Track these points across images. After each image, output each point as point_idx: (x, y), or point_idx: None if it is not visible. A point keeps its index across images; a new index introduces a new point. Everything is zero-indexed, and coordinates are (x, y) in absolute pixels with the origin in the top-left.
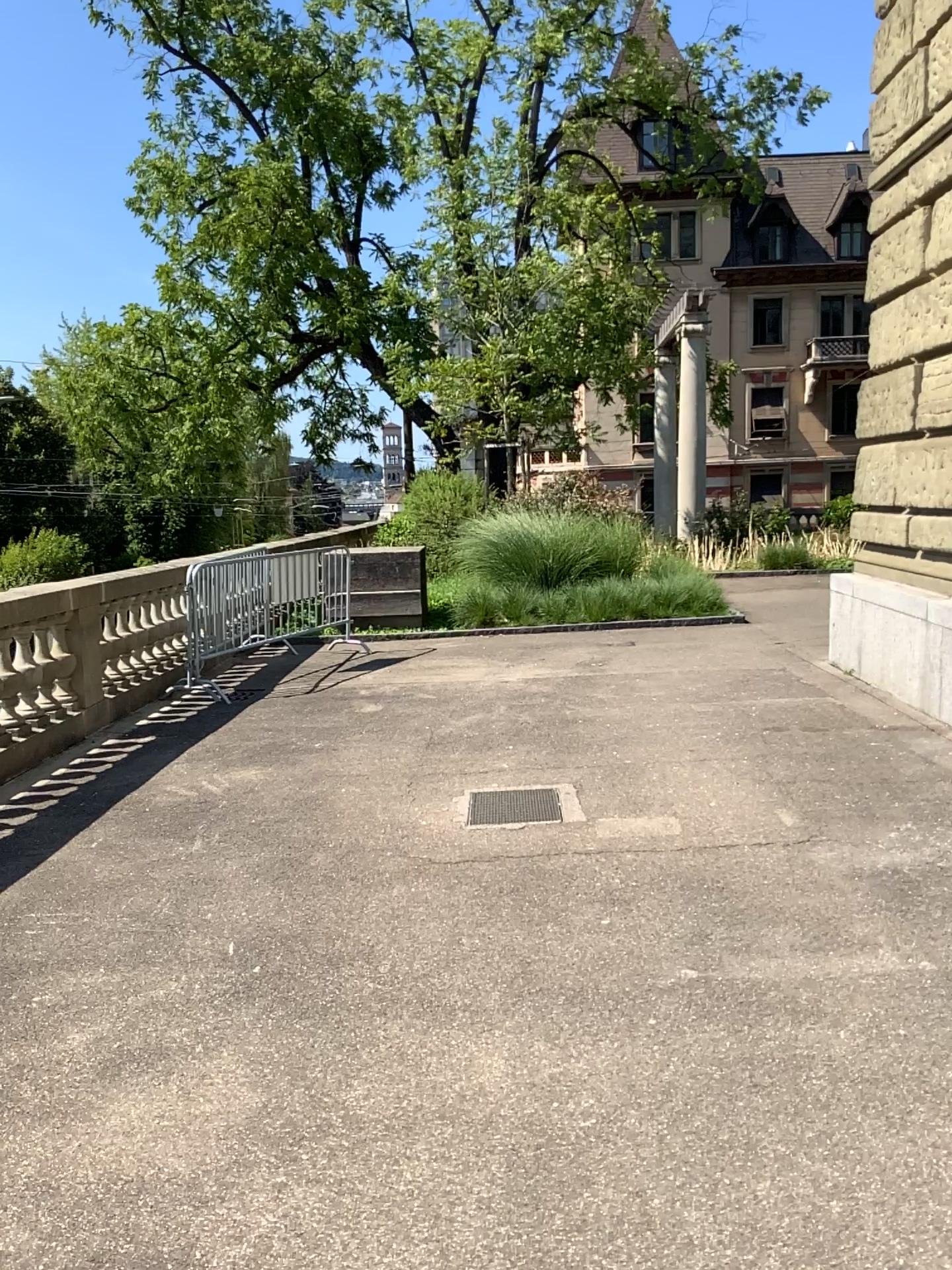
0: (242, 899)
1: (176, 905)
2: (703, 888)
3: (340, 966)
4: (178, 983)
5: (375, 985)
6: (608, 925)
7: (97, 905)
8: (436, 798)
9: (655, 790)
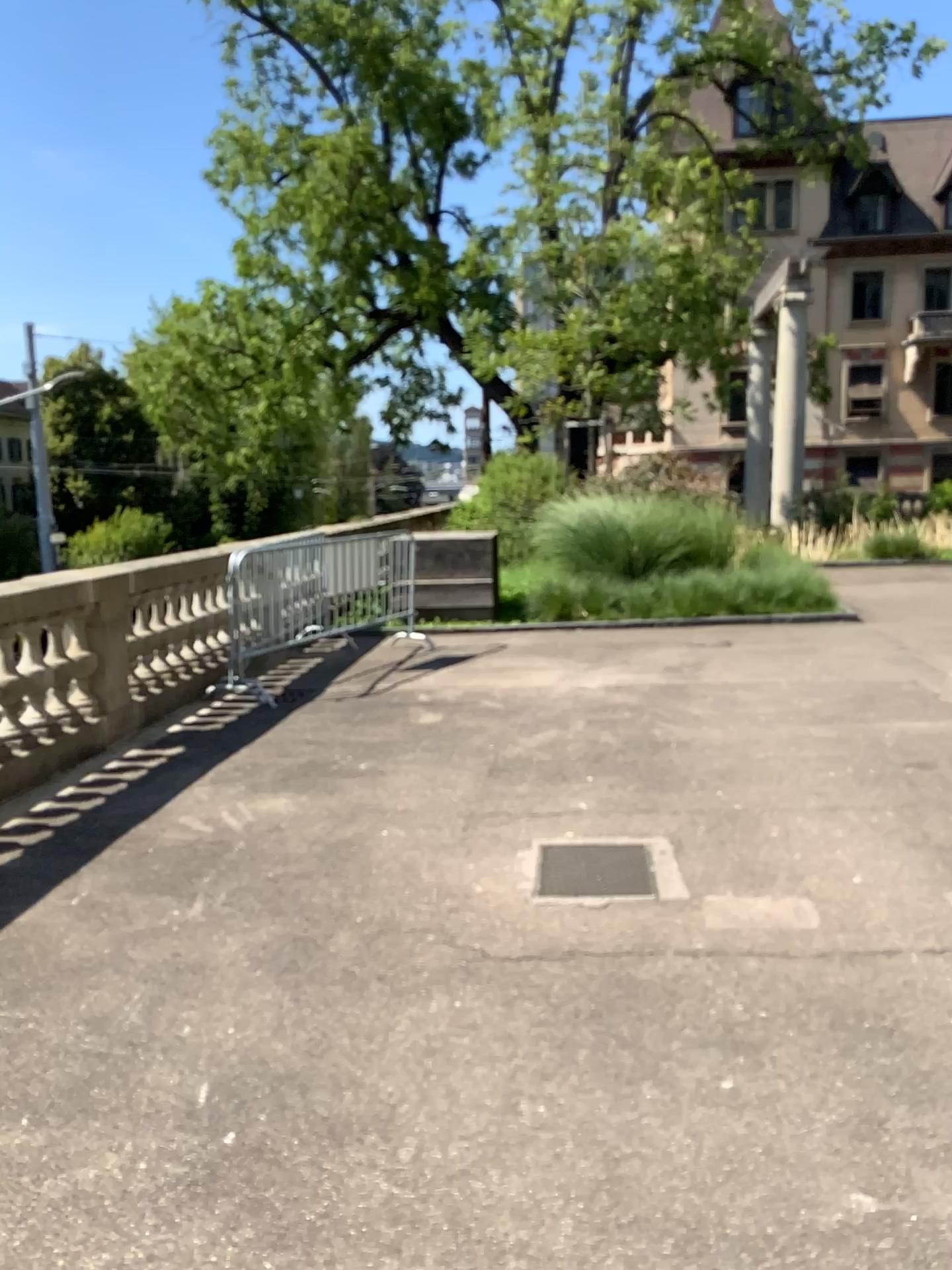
0: (234, 1004)
1: (147, 1009)
2: (864, 1029)
3: (346, 1140)
4: (114, 1164)
5: (390, 1185)
6: (730, 1089)
7: (47, 1004)
8: (497, 849)
9: (777, 853)
